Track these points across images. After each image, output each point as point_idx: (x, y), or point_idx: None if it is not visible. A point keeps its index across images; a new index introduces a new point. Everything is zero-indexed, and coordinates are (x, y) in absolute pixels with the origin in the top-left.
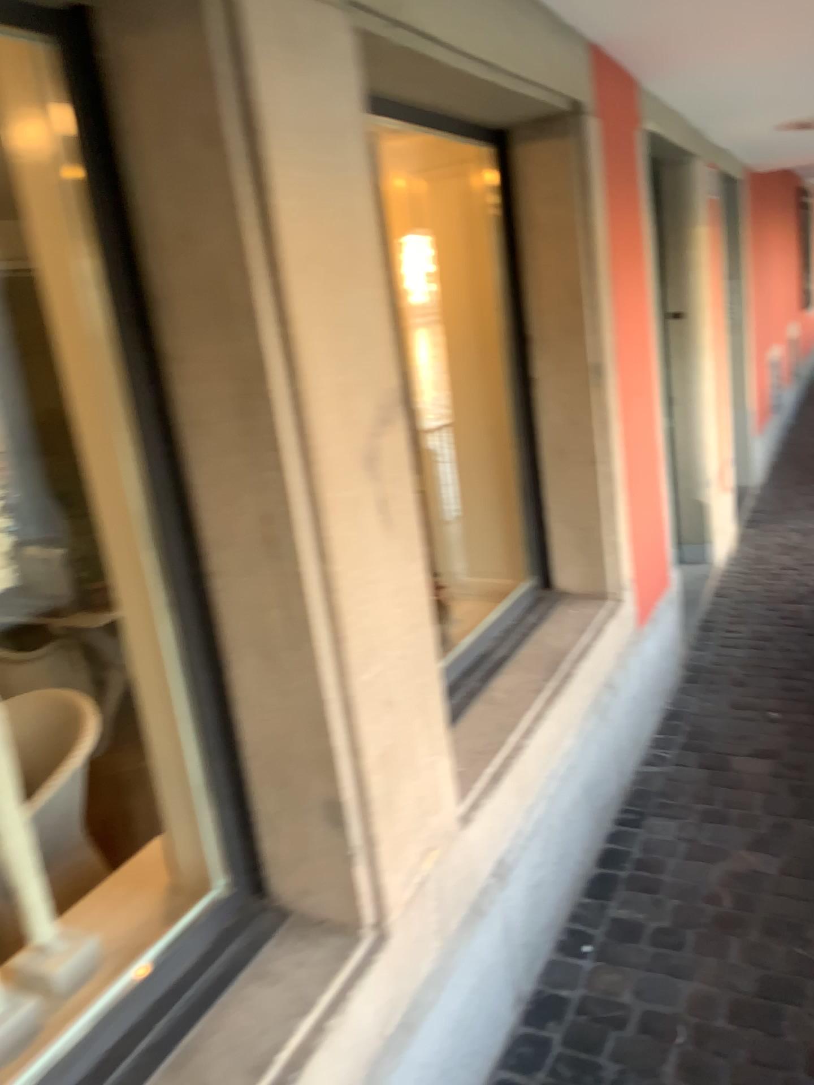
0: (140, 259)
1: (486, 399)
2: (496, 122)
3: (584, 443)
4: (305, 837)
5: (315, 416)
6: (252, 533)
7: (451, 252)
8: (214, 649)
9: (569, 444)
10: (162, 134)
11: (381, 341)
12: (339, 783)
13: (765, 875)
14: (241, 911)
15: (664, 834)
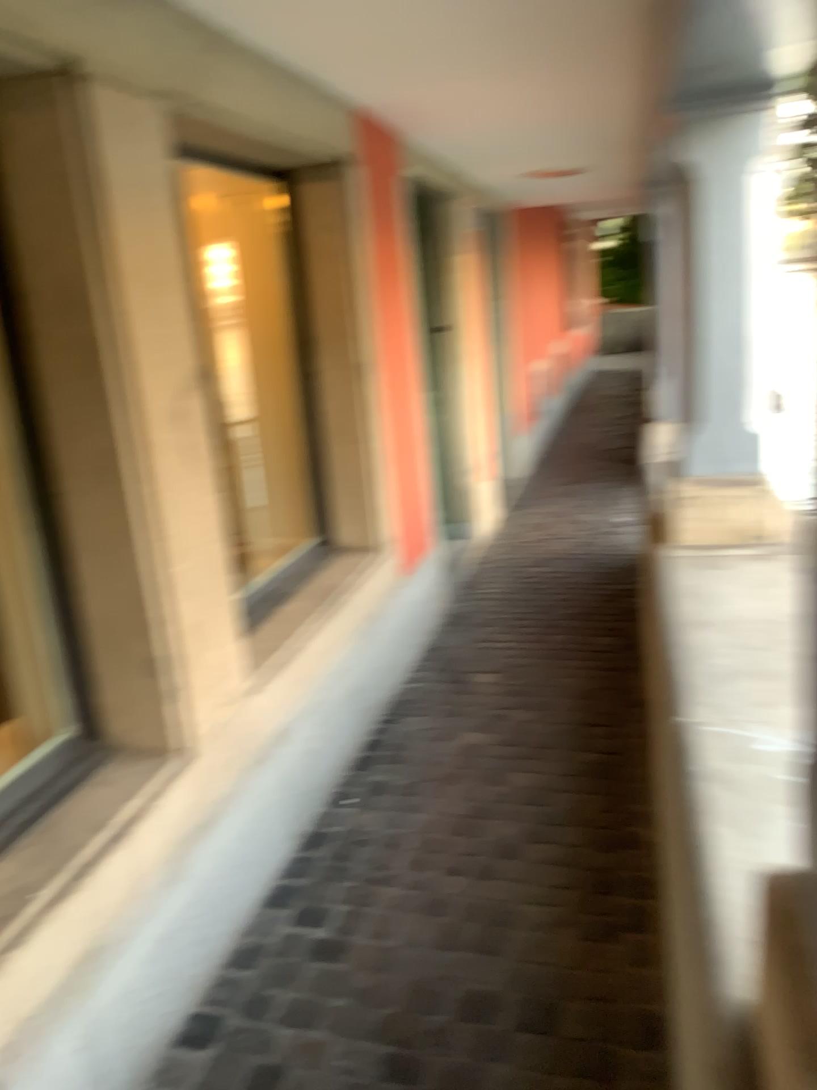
0: (7, 265)
1: (273, 388)
2: (275, 168)
3: (351, 425)
4: (129, 686)
5: (136, 380)
6: (90, 462)
7: (242, 265)
8: (59, 550)
9: (340, 425)
10: (27, 181)
11: (183, 331)
12: (155, 642)
13: (482, 746)
14: (79, 749)
15: (412, 727)
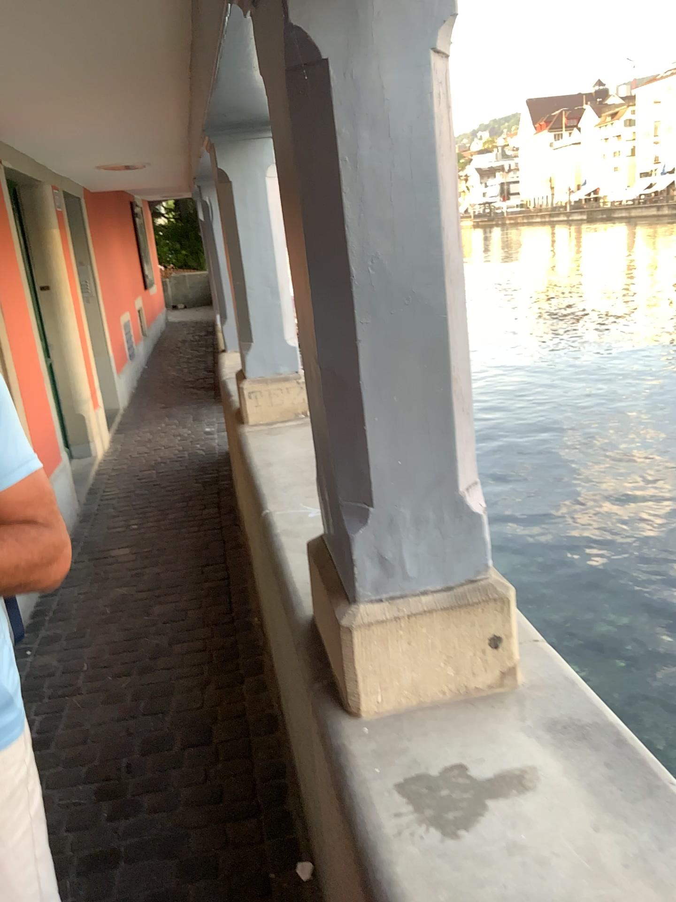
0: None
1: None
2: None
3: None
4: None
5: None
6: None
7: None
8: None
9: None
10: None
11: None
12: None
13: (129, 594)
14: None
15: (71, 593)
